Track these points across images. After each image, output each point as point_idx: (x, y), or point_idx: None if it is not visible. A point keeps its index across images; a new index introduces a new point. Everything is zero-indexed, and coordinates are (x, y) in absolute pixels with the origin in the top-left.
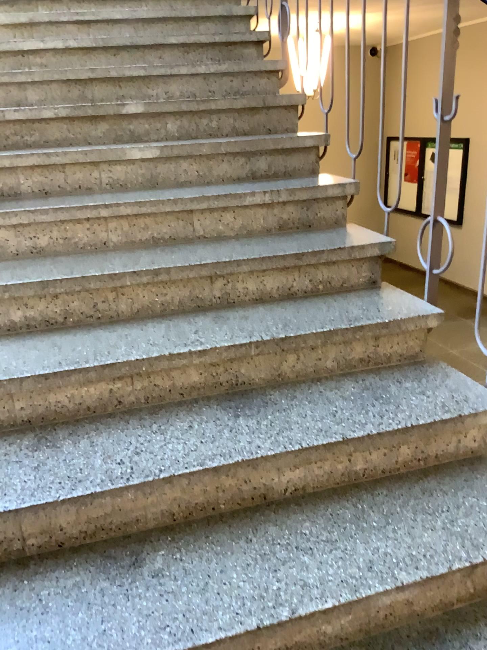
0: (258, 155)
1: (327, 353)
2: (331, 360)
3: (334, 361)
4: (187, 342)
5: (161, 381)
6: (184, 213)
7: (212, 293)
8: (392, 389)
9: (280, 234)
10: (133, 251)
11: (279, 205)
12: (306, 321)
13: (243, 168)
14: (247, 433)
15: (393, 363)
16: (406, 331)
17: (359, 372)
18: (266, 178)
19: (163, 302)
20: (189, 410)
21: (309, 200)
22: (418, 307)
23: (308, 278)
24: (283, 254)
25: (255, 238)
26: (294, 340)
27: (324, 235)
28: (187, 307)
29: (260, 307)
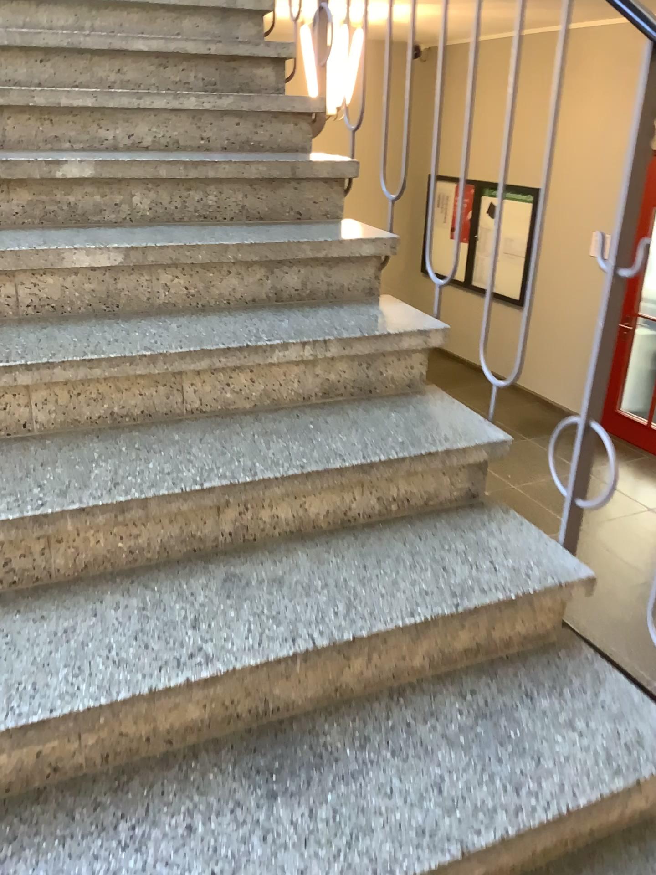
0: (285, 263)
1: (415, 653)
2: (421, 662)
3: (427, 662)
4: (182, 658)
5: (133, 730)
6: (169, 377)
7: (218, 533)
8: (522, 717)
9: (325, 408)
10: (77, 442)
11: (324, 362)
12: (381, 593)
13: (261, 285)
14: (295, 844)
15: (514, 654)
16: (539, 608)
17: (463, 675)
18: (298, 301)
19: (134, 553)
20: (183, 778)
21: (372, 354)
22: (555, 563)
23: (377, 502)
24: (337, 464)
25: (285, 418)
26: (366, 639)
27: (394, 411)
28: (175, 559)
29: (299, 554)
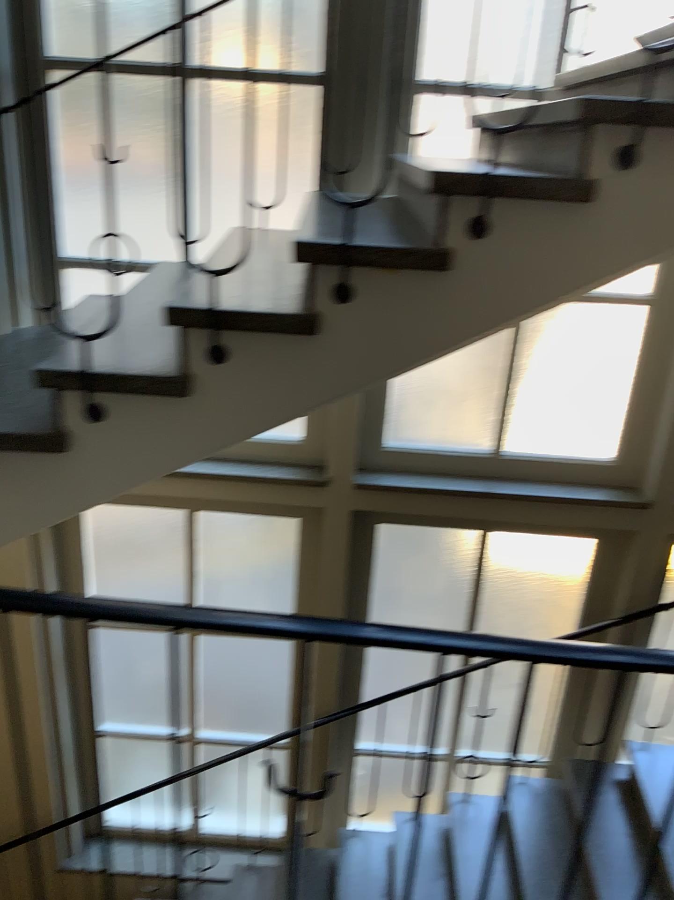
0: None
1: None
2: None
3: None
4: None
5: None
6: None
7: None
8: None
9: None
10: None
11: None
12: None
13: None
14: None
15: None
16: None
17: None
18: None
19: None
20: None
21: None
22: None
23: None
24: None
25: None
26: None
27: None
28: None
29: None
